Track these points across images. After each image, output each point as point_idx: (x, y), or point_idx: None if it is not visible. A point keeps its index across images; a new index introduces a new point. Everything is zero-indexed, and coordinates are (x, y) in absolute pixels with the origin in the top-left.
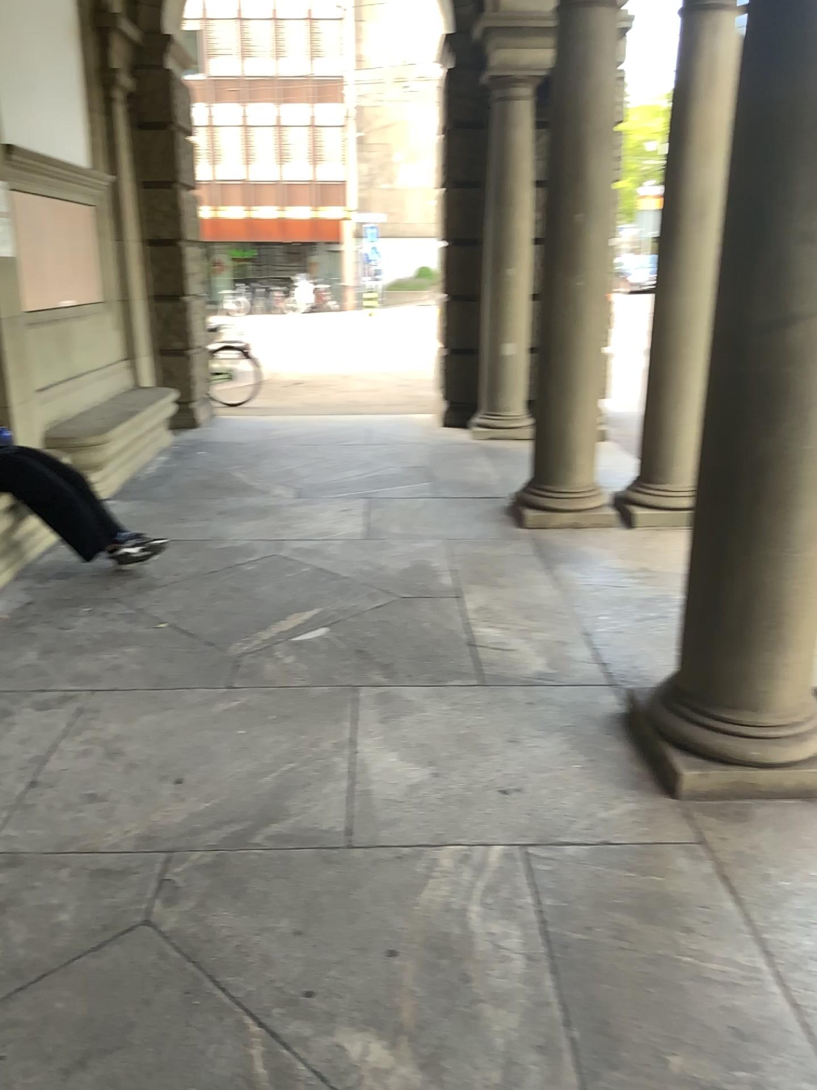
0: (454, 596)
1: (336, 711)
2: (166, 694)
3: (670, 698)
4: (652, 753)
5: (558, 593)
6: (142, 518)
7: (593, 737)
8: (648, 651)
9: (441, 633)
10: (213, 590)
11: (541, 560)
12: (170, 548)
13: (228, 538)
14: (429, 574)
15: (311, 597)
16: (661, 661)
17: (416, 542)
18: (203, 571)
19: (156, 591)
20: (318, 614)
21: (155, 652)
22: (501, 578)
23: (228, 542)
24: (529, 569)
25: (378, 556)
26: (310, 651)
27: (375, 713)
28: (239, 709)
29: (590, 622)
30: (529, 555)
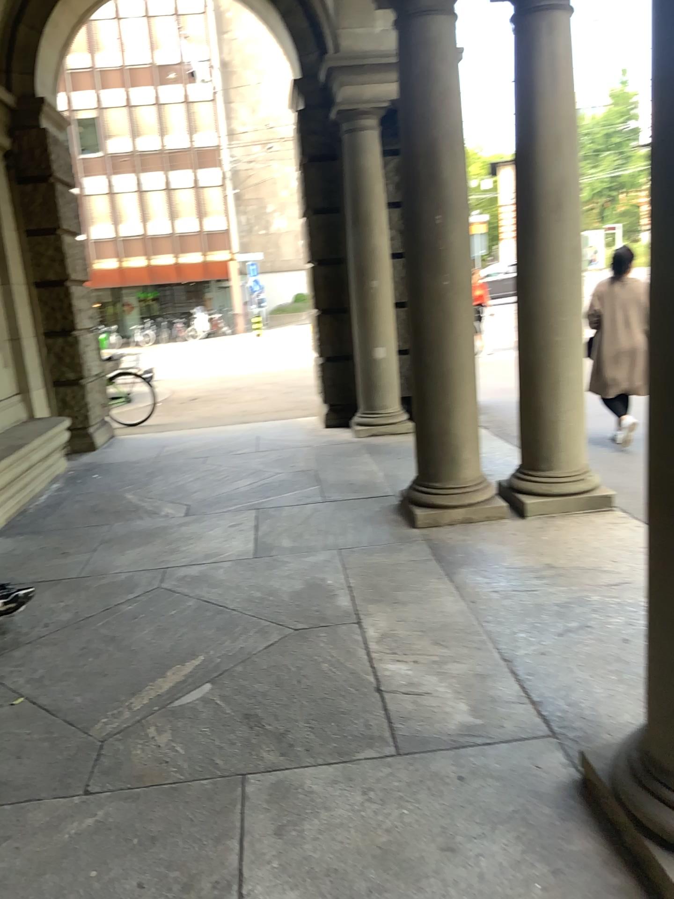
0: (352, 621)
1: (218, 820)
2: (5, 815)
3: (647, 779)
4: (634, 856)
5: (464, 606)
6: (21, 558)
7: (548, 828)
8: (580, 678)
9: (341, 677)
10: (85, 644)
11: (439, 567)
12: (44, 594)
13: (109, 573)
14: (323, 597)
15: (194, 642)
16: (598, 690)
17: (307, 558)
18: (77, 618)
19: (20, 652)
20: (201, 665)
21: (4, 743)
22: (400, 593)
23: (109, 579)
24: (429, 578)
25: (267, 579)
26: (189, 723)
27: (268, 817)
28: (94, 829)
29: (506, 643)
30: (426, 561)
